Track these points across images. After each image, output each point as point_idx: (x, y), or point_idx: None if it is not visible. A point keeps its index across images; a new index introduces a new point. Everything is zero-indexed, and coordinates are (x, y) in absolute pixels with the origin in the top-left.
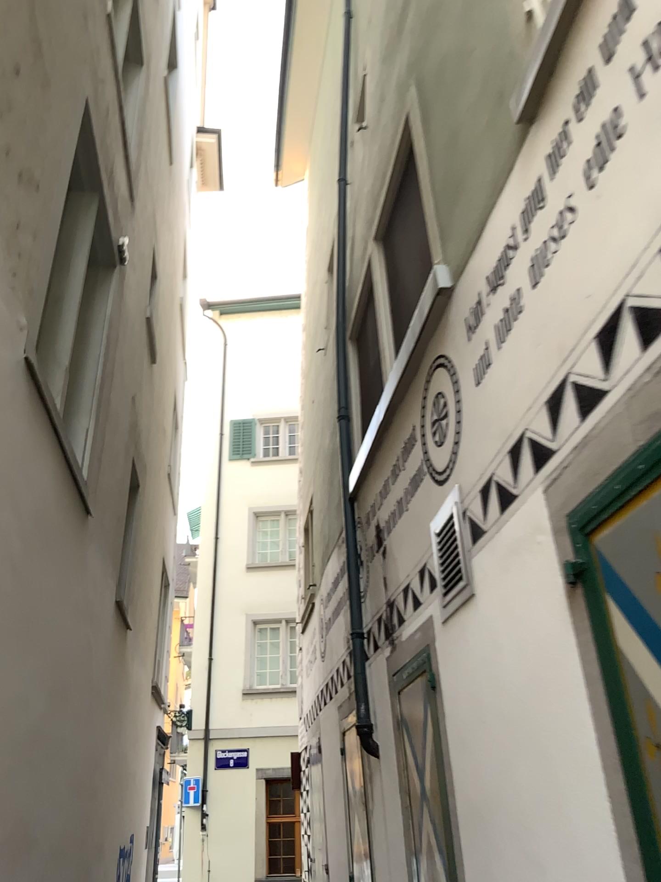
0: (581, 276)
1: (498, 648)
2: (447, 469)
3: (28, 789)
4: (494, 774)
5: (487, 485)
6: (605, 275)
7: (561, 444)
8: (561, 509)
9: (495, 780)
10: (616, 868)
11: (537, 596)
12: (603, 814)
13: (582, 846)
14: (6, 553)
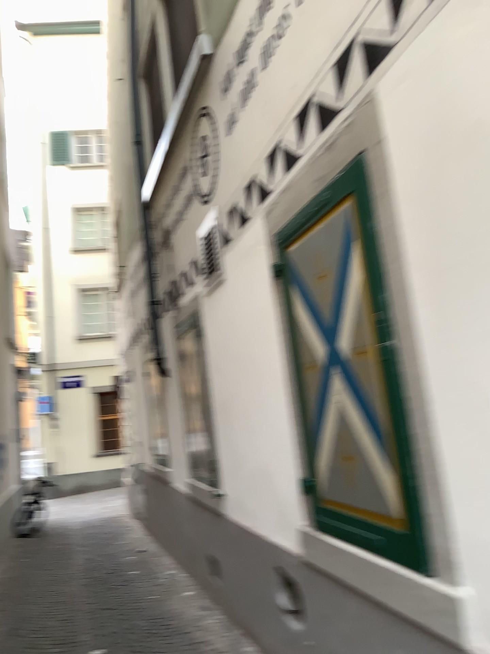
0: (289, 71)
1: (236, 314)
2: (207, 193)
3: None
4: (231, 385)
5: (231, 208)
6: (303, 75)
7: (273, 187)
8: (271, 230)
9: (232, 389)
10: (289, 431)
11: (257, 283)
12: (284, 404)
13: (274, 421)
14: None
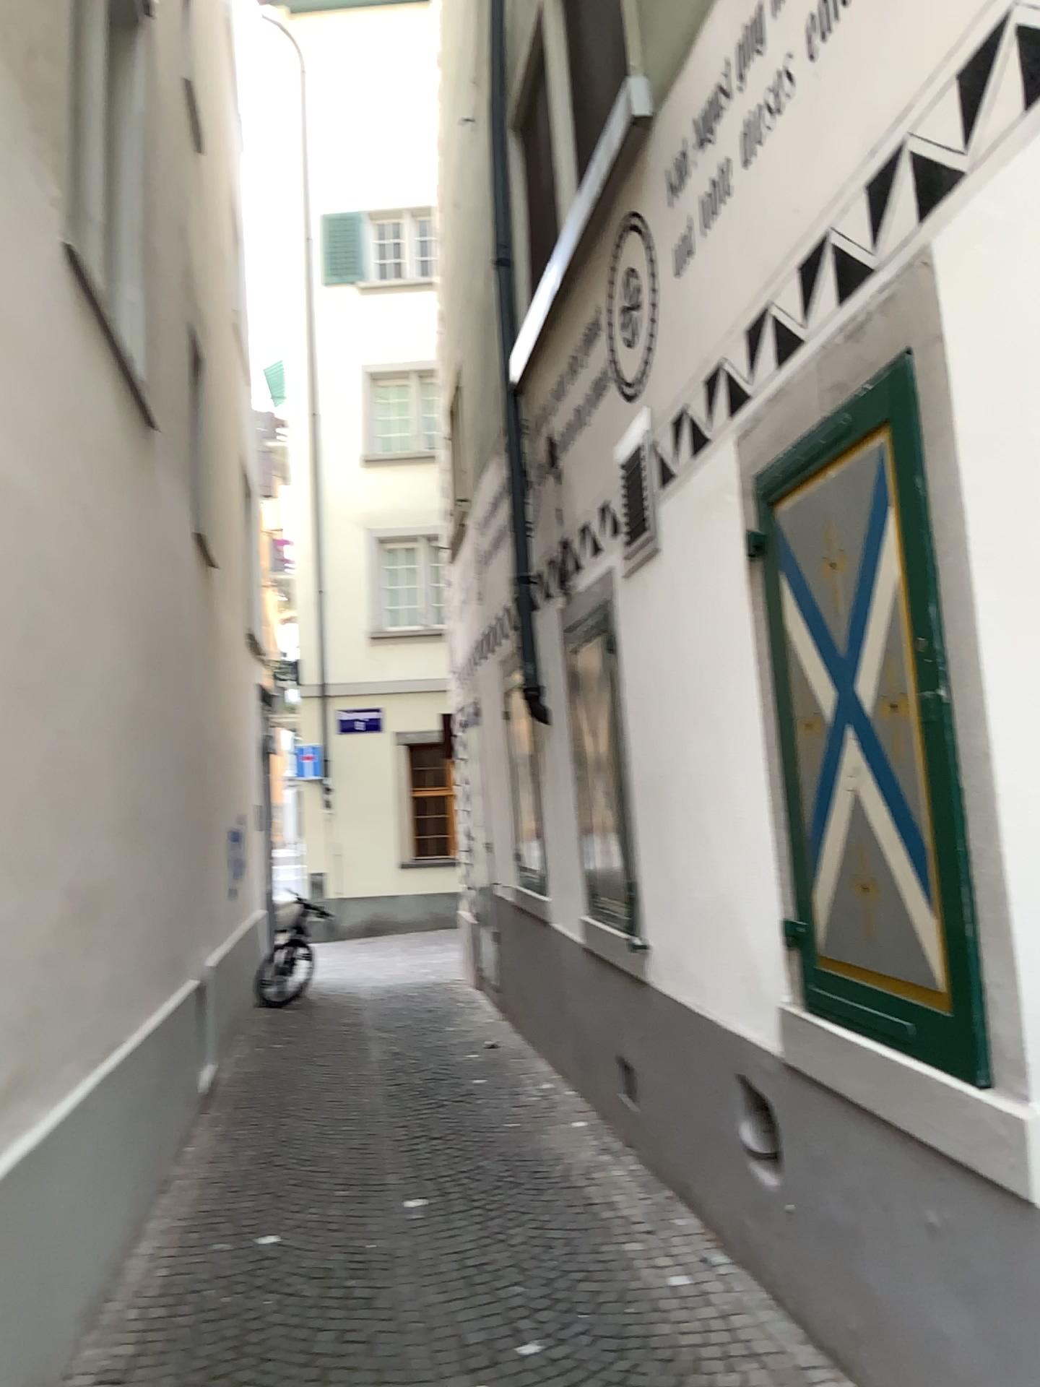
0: (791, 181)
1: (681, 616)
2: (636, 381)
3: (138, 771)
4: (669, 748)
5: (678, 416)
6: (813, 195)
7: (756, 391)
8: (750, 470)
9: (670, 755)
10: (769, 836)
11: (721, 563)
12: (761, 788)
13: (742, 818)
14: (82, 510)
